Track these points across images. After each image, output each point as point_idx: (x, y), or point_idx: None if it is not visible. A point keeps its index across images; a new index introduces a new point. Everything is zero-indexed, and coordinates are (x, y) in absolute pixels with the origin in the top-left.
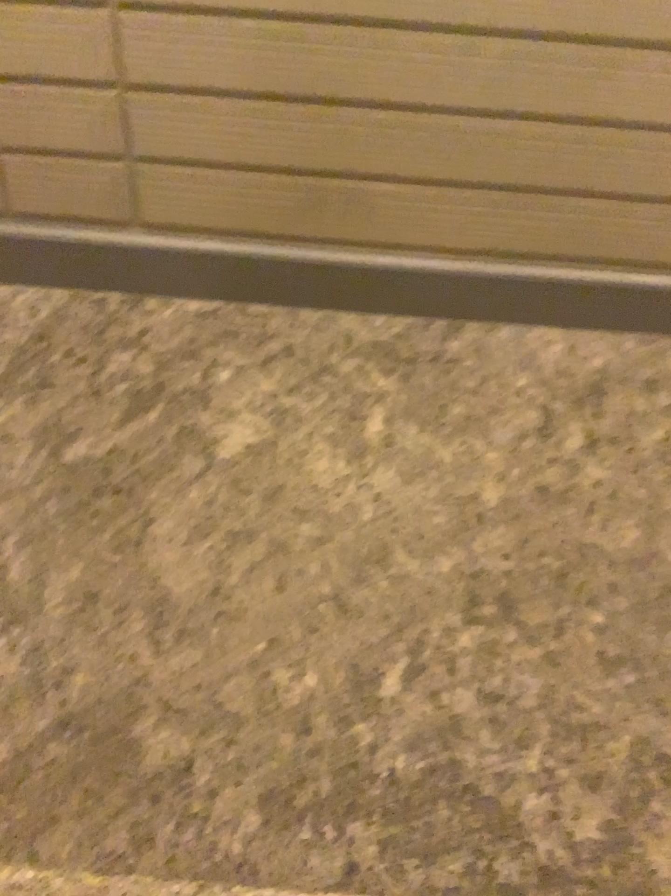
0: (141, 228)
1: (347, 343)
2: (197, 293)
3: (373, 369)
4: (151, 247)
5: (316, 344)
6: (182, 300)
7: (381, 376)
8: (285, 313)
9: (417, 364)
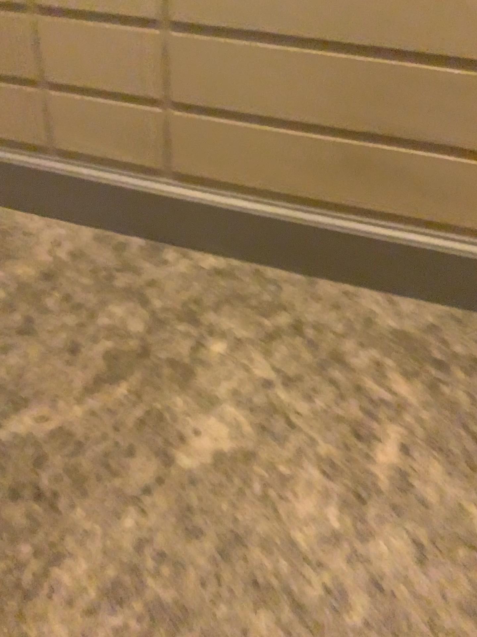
0: (172, 180)
1: (369, 329)
2: (219, 250)
3: (395, 367)
4: (180, 199)
5: (332, 325)
6: (204, 256)
7: (403, 378)
8: (306, 284)
9: (449, 368)
